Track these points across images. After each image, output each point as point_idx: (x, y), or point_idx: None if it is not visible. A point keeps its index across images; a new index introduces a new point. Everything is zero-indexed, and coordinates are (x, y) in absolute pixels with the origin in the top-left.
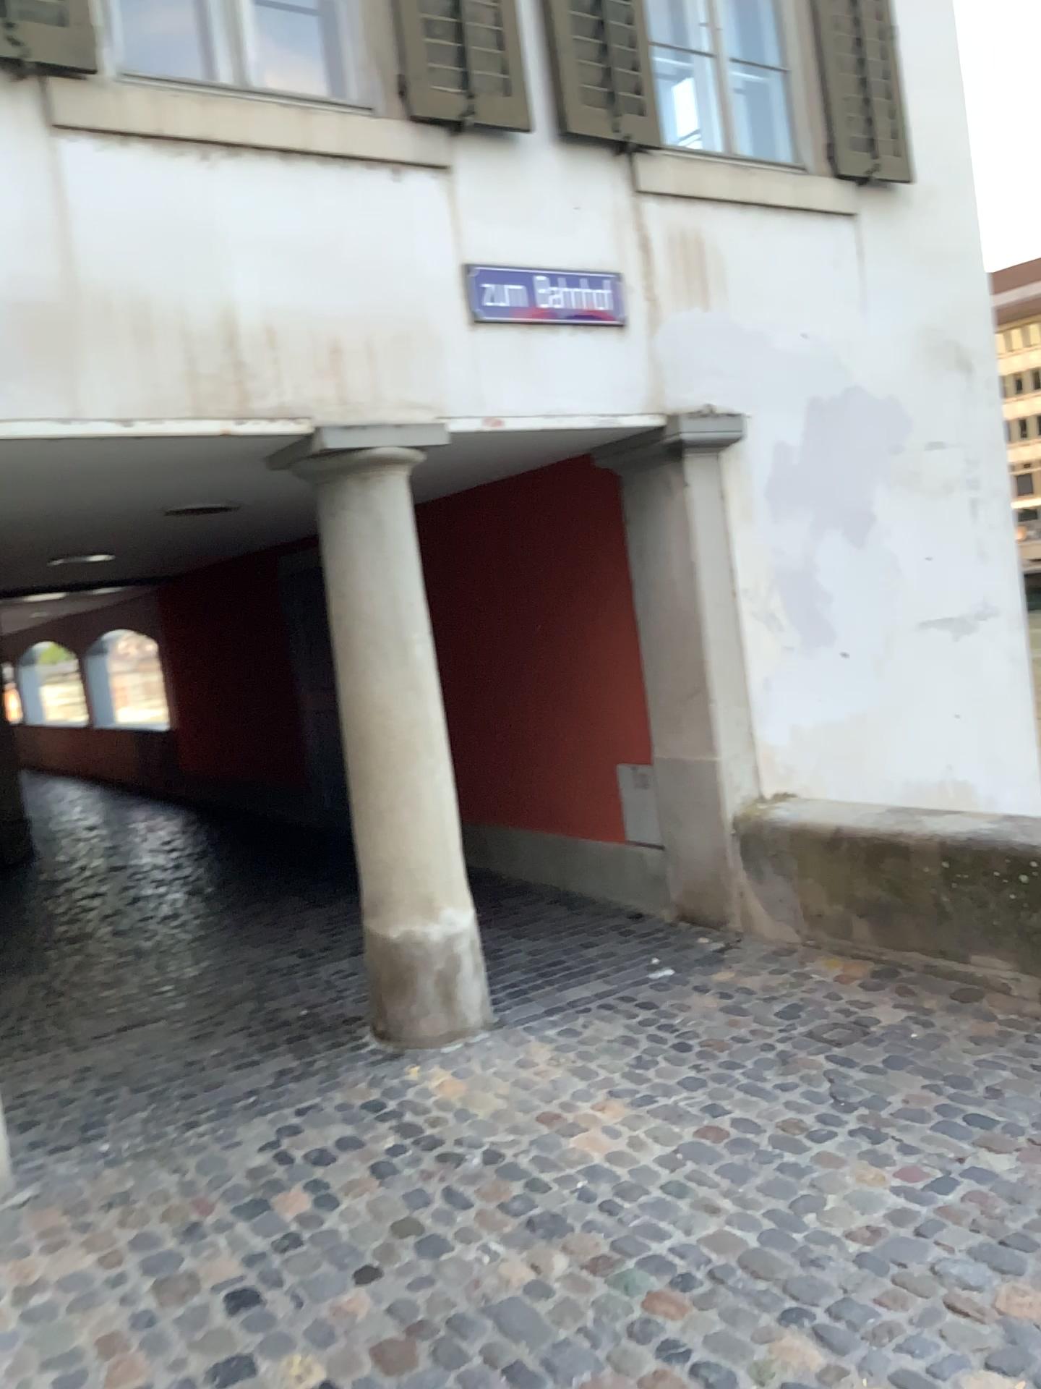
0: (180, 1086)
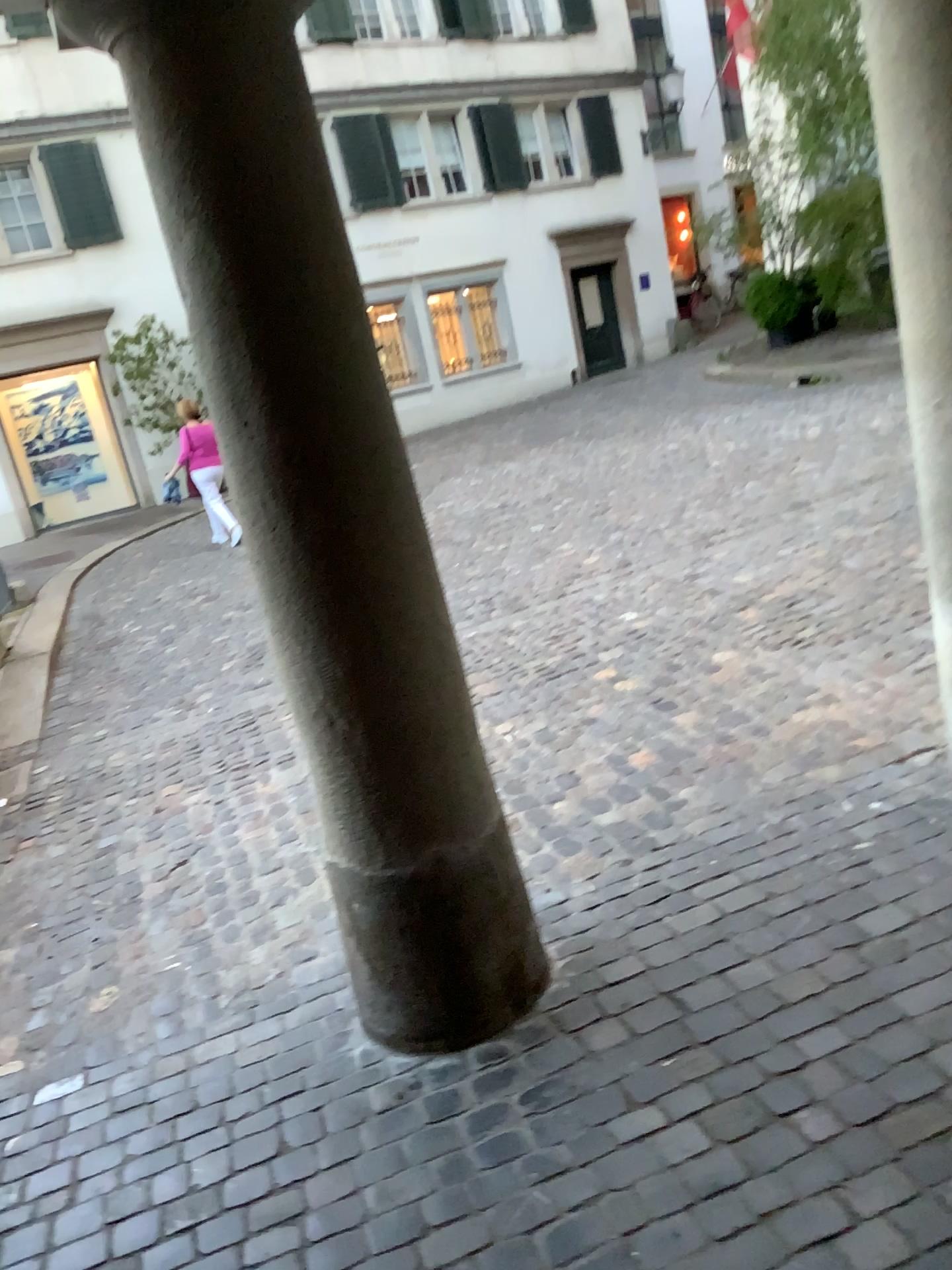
0: (818, 869)
